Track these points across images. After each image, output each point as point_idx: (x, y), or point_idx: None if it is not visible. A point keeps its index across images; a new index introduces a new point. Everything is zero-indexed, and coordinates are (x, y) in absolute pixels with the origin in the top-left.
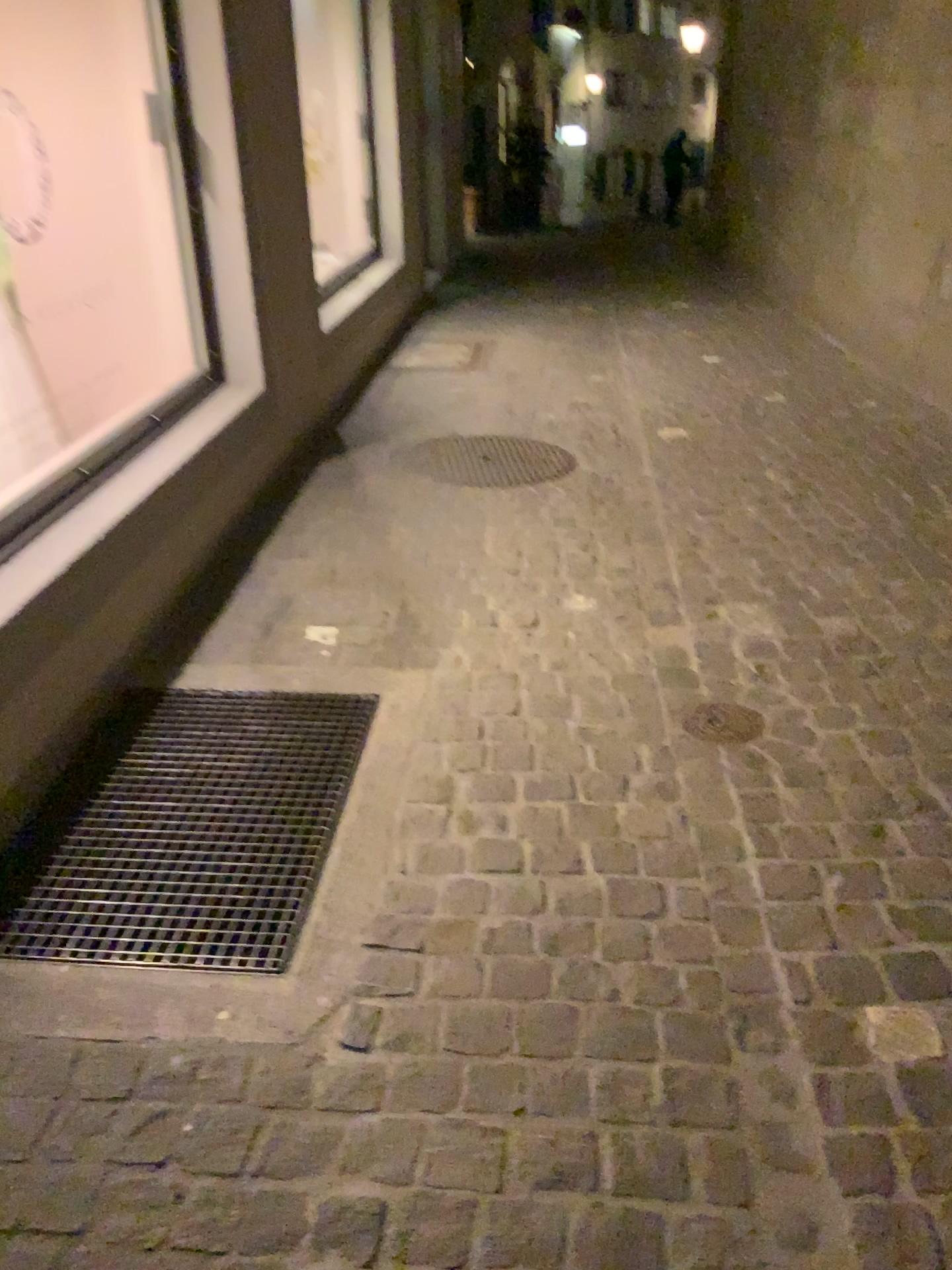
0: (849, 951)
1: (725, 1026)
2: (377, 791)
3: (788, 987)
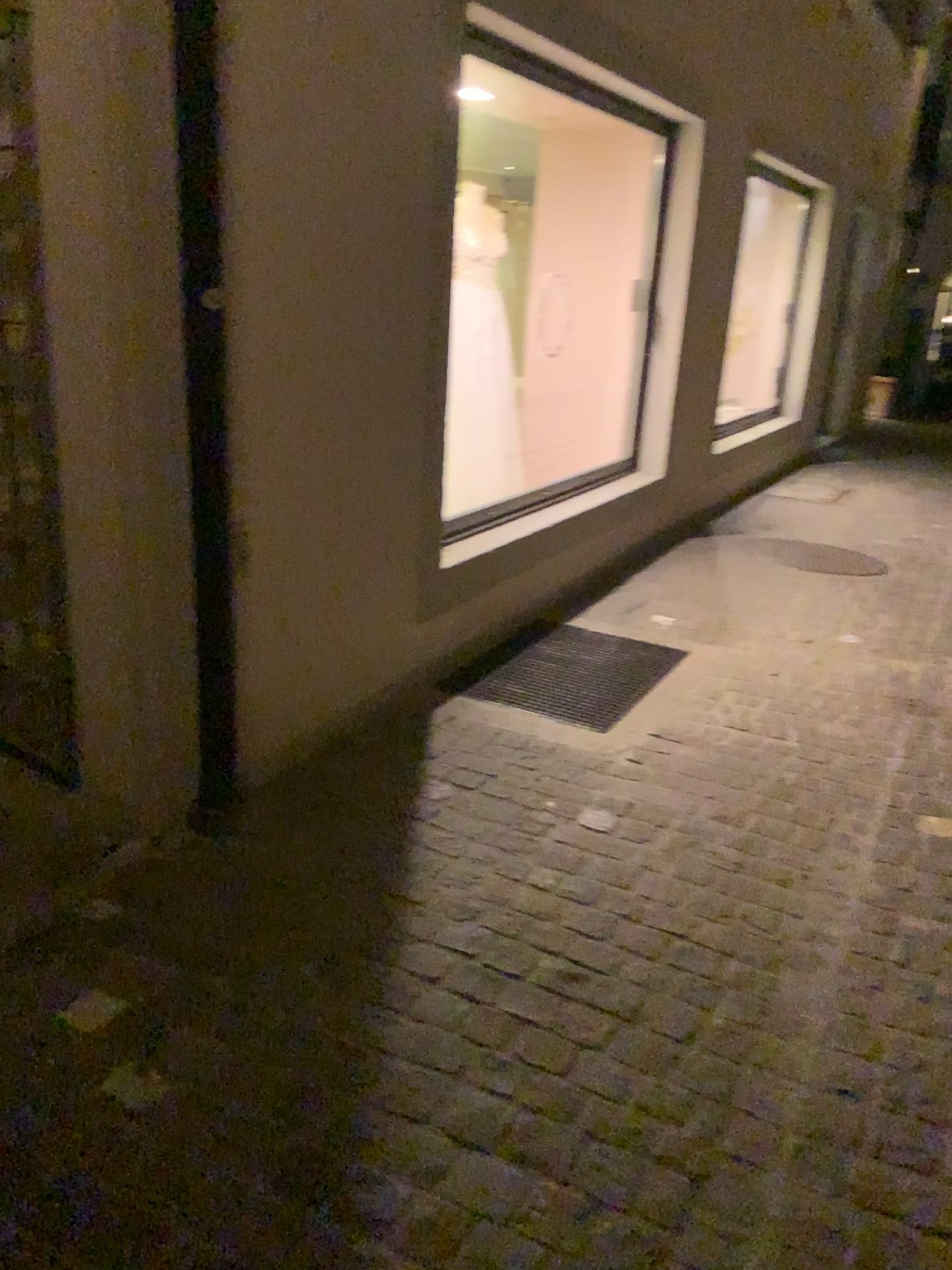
0: (932, 795)
1: (840, 800)
2: (678, 684)
3: (886, 798)
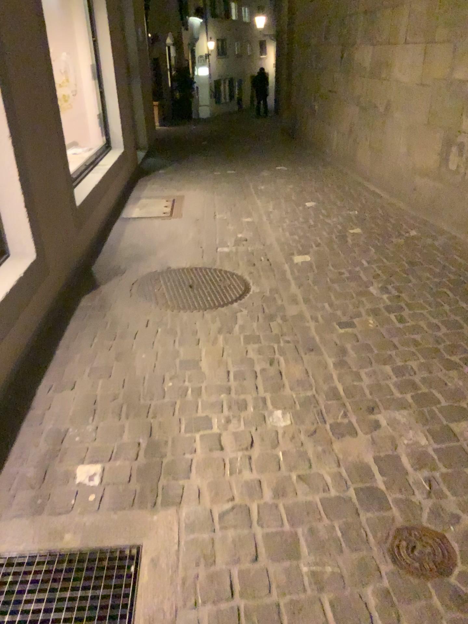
0: None
1: None
2: None
3: None
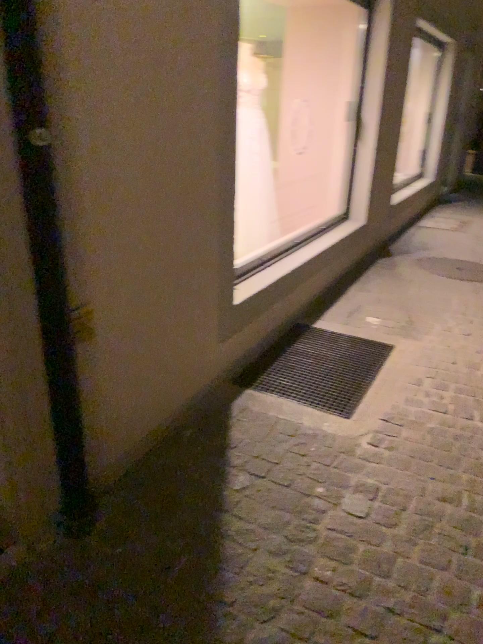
0: None
1: None
2: (392, 374)
3: None
